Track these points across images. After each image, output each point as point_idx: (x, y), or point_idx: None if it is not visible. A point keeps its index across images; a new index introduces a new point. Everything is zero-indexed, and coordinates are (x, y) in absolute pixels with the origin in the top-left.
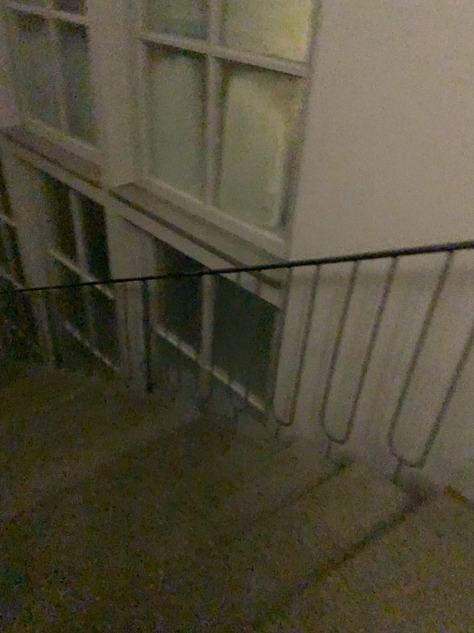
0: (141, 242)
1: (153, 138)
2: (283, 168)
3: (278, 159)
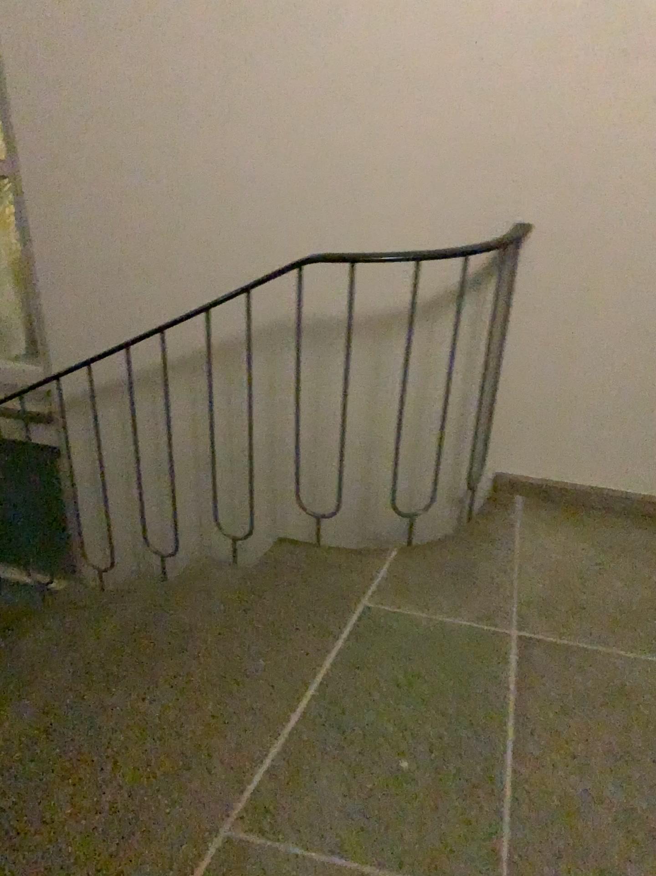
0: None
1: None
2: (17, 280)
3: (7, 271)
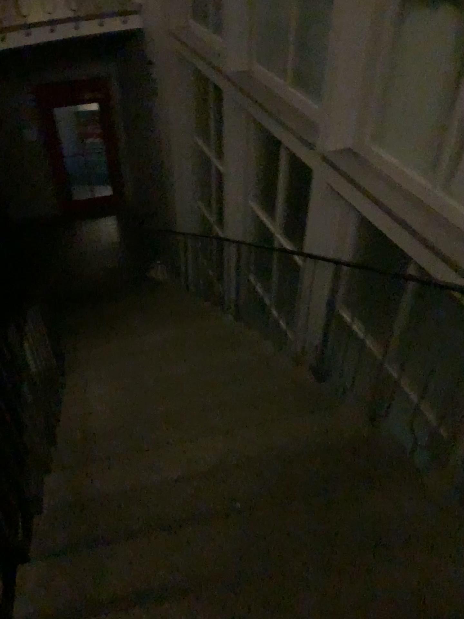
0: (344, 213)
1: (384, 97)
2: None
3: None
